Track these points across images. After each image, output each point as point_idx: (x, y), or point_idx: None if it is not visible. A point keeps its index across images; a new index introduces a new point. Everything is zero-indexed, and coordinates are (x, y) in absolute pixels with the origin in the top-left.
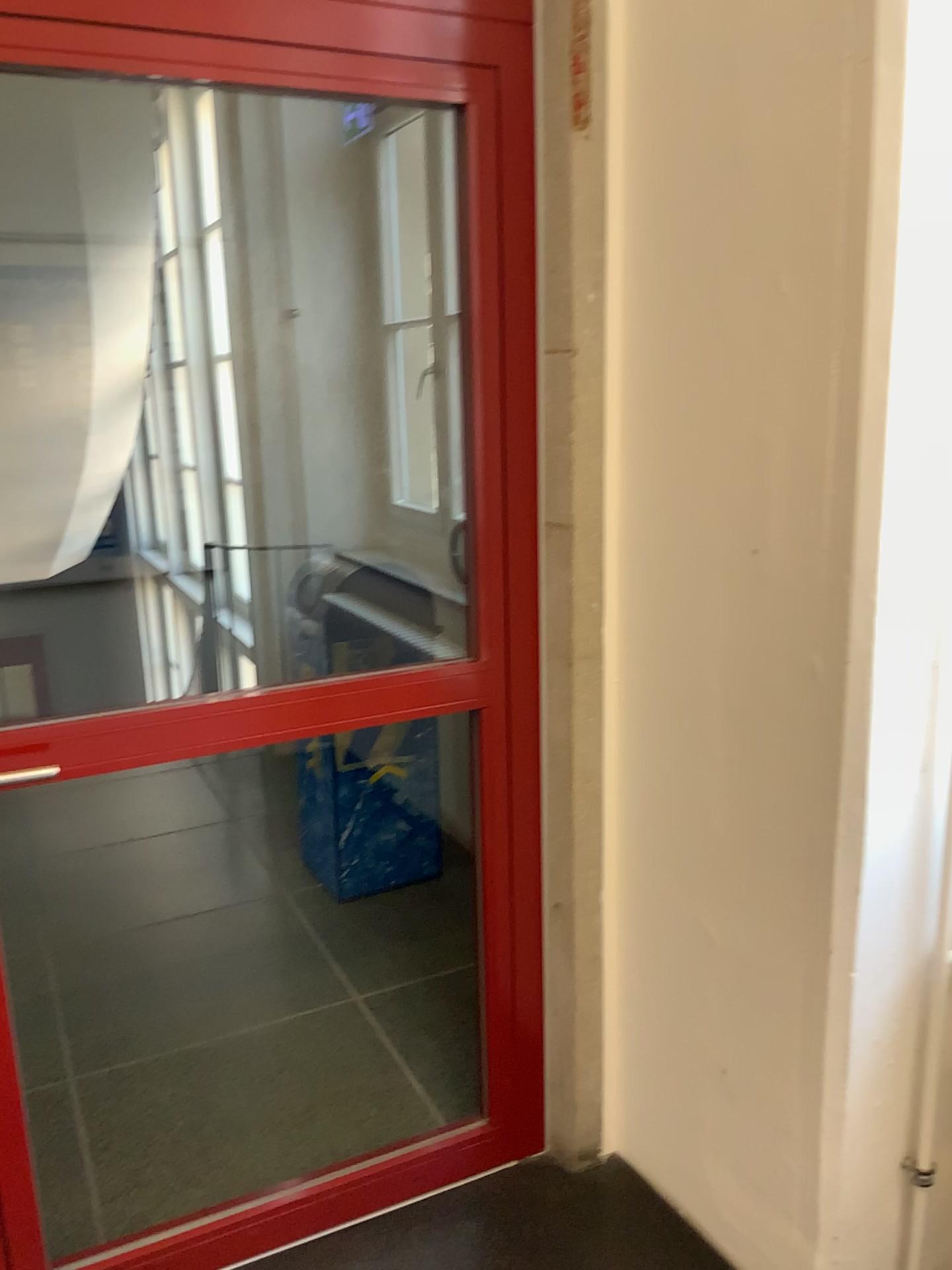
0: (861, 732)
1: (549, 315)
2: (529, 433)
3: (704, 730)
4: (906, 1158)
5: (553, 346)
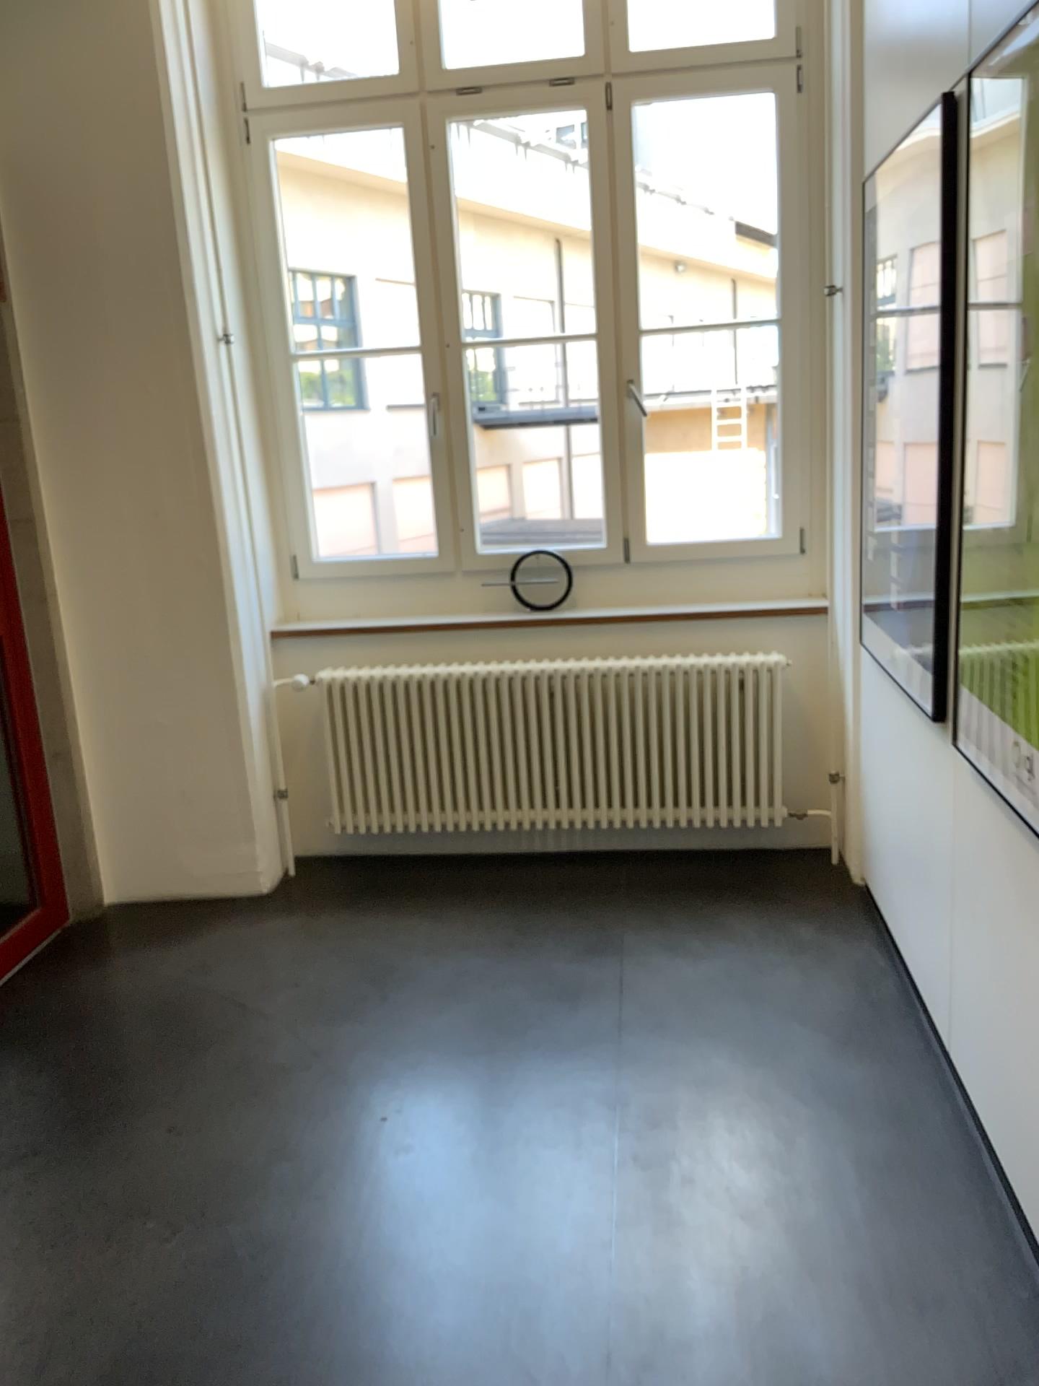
0: (231, 584)
1: (3, 402)
2: (4, 469)
3: (135, 617)
4: (274, 791)
5: (8, 419)
